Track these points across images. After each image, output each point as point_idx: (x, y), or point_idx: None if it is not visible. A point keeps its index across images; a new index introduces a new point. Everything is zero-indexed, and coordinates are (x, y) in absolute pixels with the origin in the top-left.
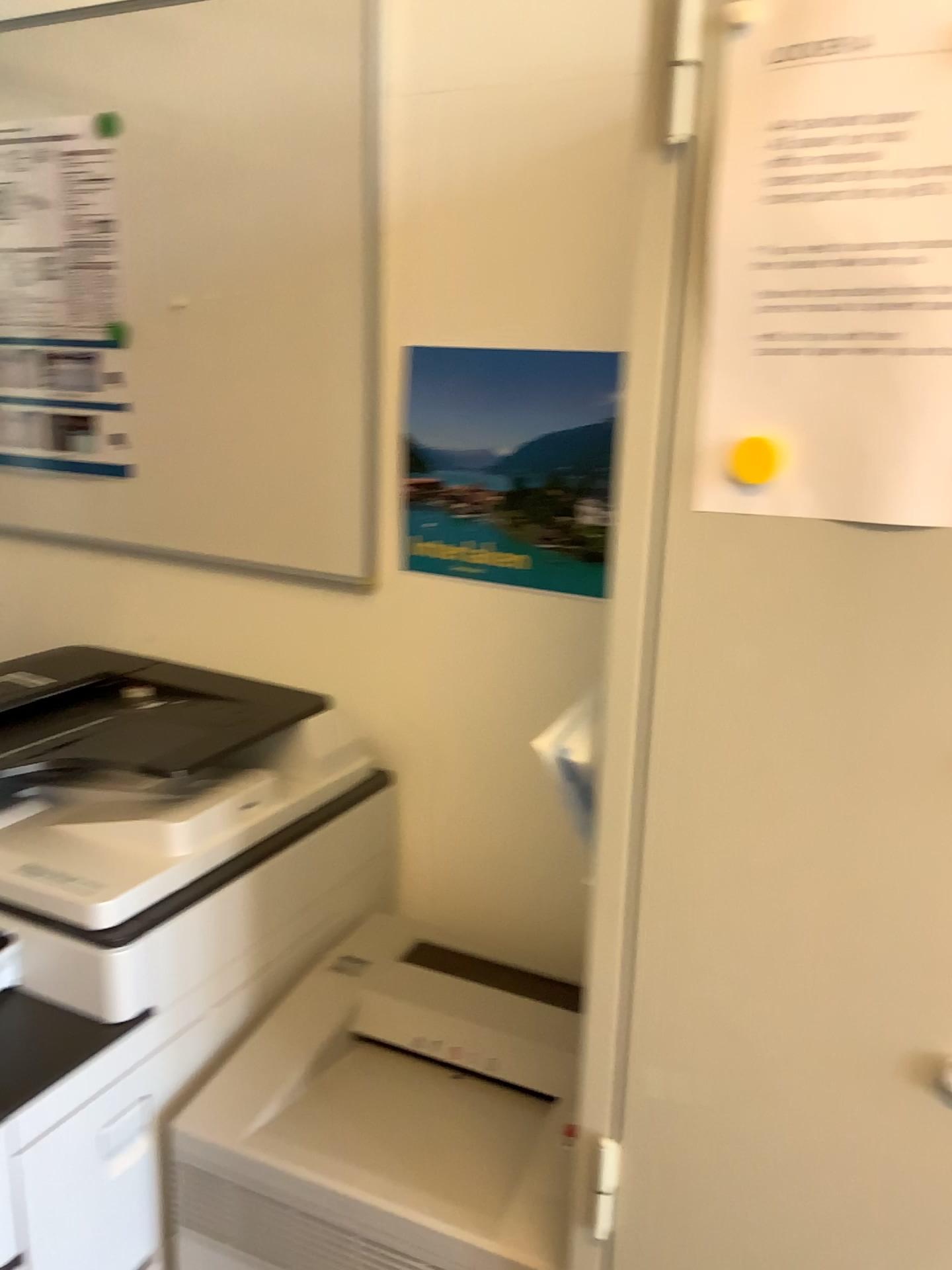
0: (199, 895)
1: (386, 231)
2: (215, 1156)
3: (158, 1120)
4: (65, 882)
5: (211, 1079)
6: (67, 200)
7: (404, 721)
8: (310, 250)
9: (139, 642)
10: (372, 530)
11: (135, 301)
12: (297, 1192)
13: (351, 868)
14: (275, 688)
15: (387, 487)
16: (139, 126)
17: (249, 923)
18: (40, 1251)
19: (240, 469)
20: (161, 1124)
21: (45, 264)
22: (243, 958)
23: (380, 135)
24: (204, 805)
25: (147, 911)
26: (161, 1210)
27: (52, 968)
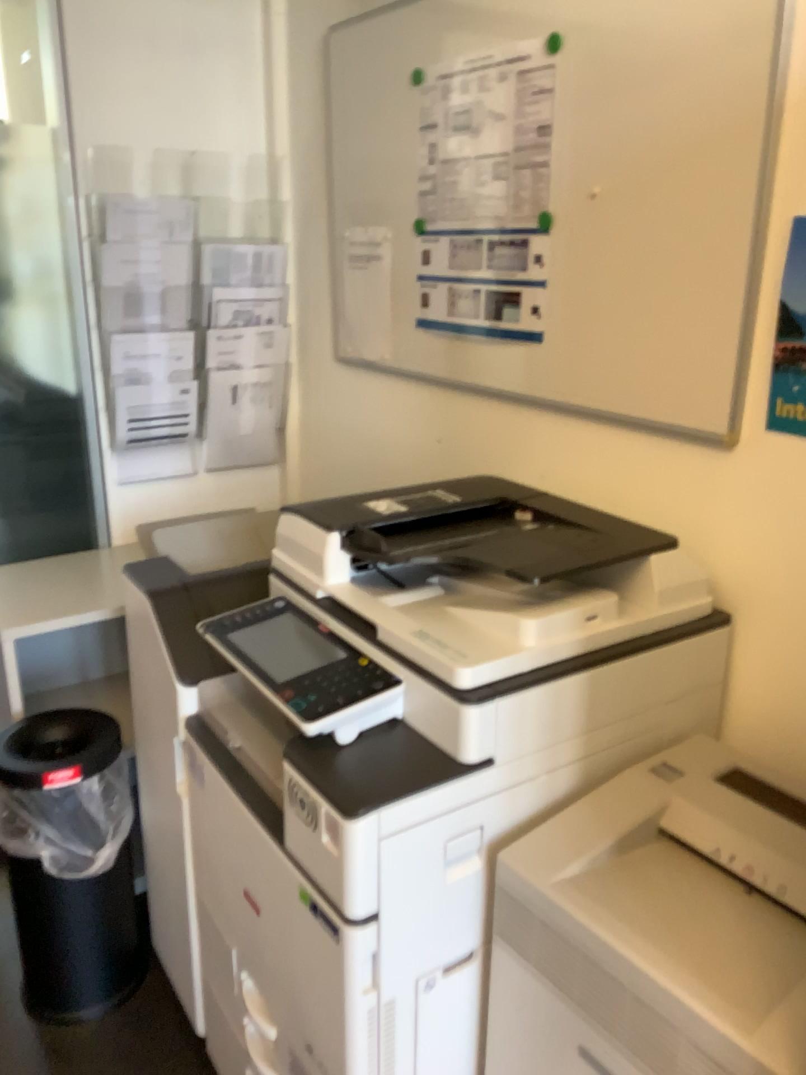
0: (541, 680)
1: (784, 108)
2: (526, 888)
3: (490, 847)
4: (442, 649)
5: (534, 829)
6: (517, 113)
7: (753, 569)
8: (710, 134)
9: (539, 478)
10: (741, 391)
11: (560, 193)
12: (586, 938)
13: (682, 688)
14: (637, 525)
15: (759, 352)
16: (577, 41)
17: (582, 713)
18: (392, 914)
19: (631, 335)
20: (492, 852)
21: (496, 168)
22: (574, 741)
23: (788, 15)
24: (557, 610)
25: (497, 683)
26: (486, 917)
27: (426, 712)
